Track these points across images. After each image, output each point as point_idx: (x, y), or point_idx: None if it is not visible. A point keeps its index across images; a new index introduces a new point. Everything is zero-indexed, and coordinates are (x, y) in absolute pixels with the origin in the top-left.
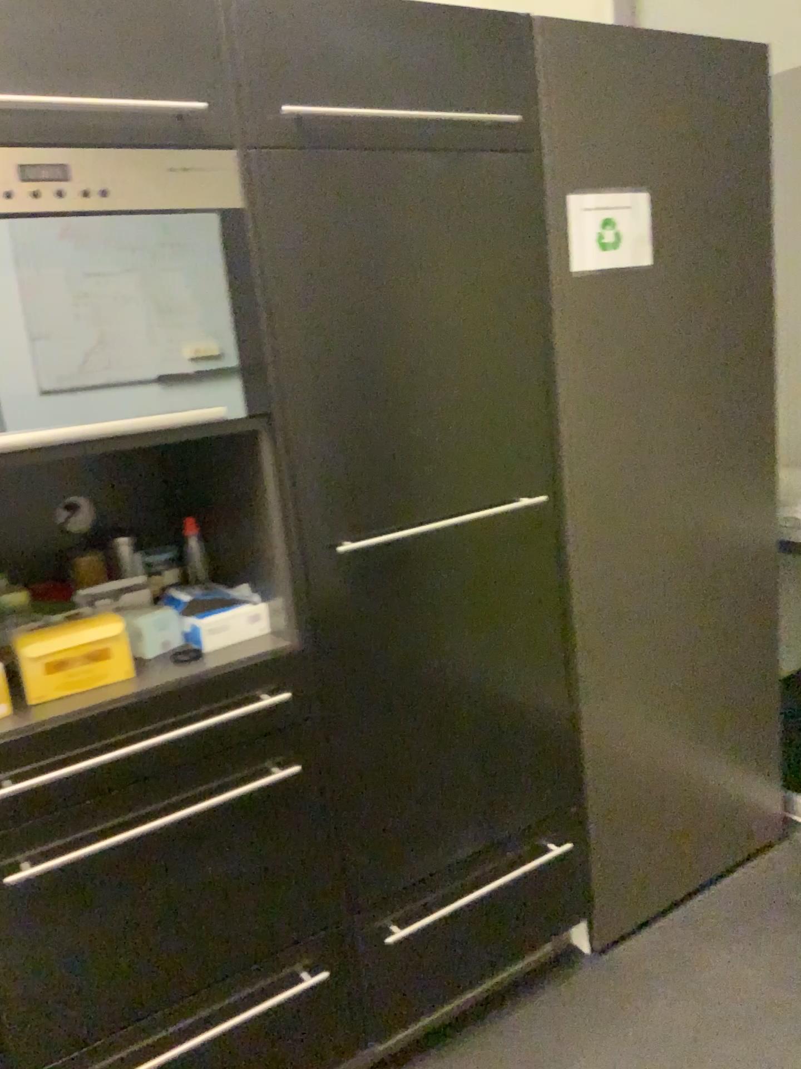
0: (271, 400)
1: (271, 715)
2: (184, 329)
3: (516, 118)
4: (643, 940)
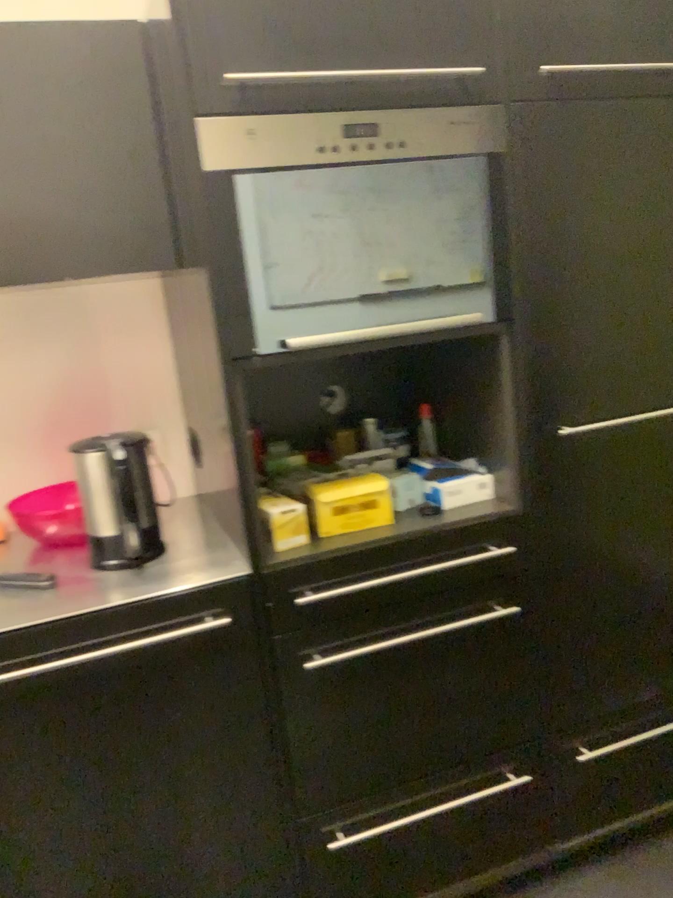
0: (510, 308)
1: (494, 564)
2: (448, 251)
3: None
4: None
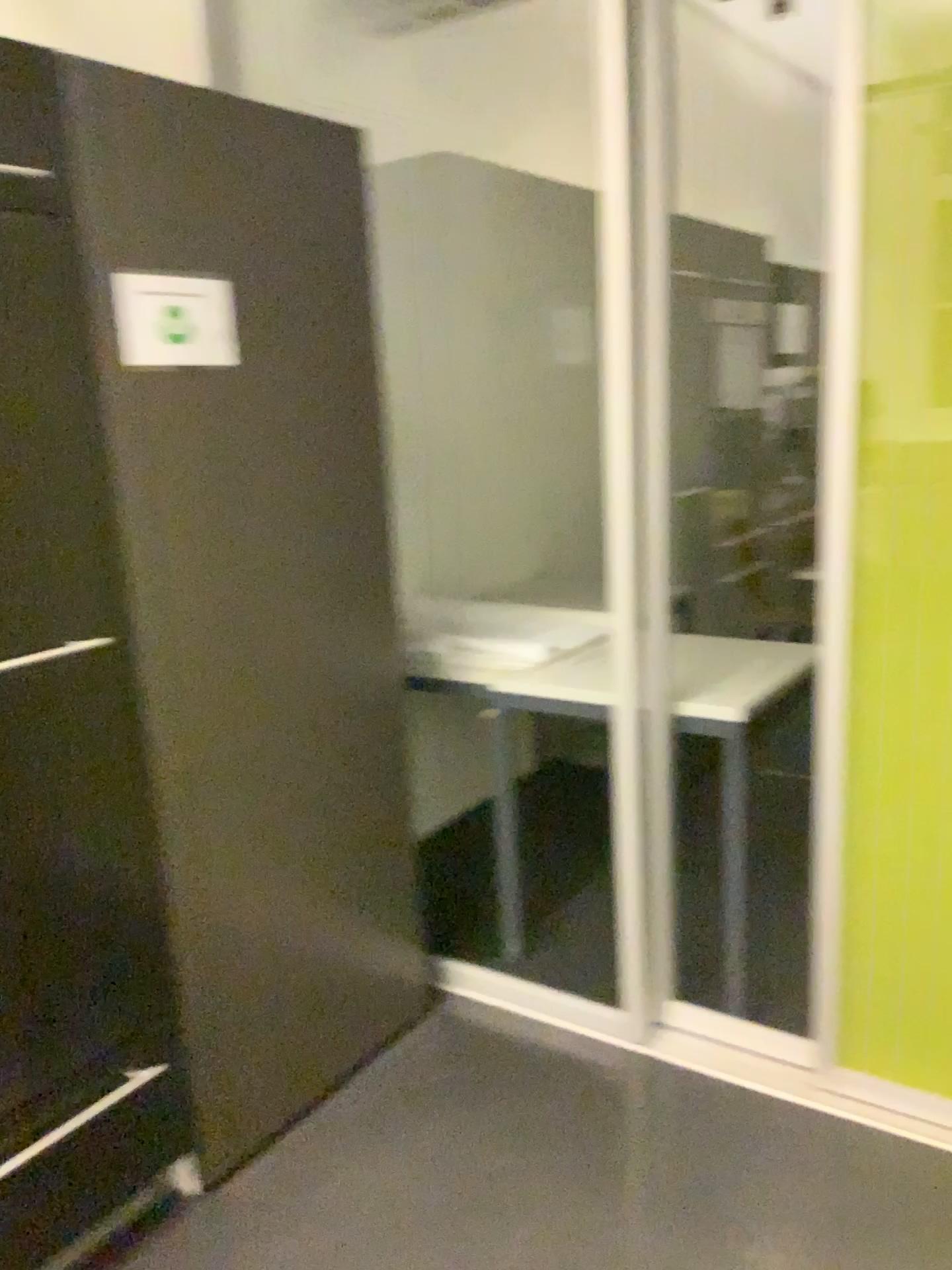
0: None
1: None
2: None
3: (40, 169)
4: (259, 1161)
